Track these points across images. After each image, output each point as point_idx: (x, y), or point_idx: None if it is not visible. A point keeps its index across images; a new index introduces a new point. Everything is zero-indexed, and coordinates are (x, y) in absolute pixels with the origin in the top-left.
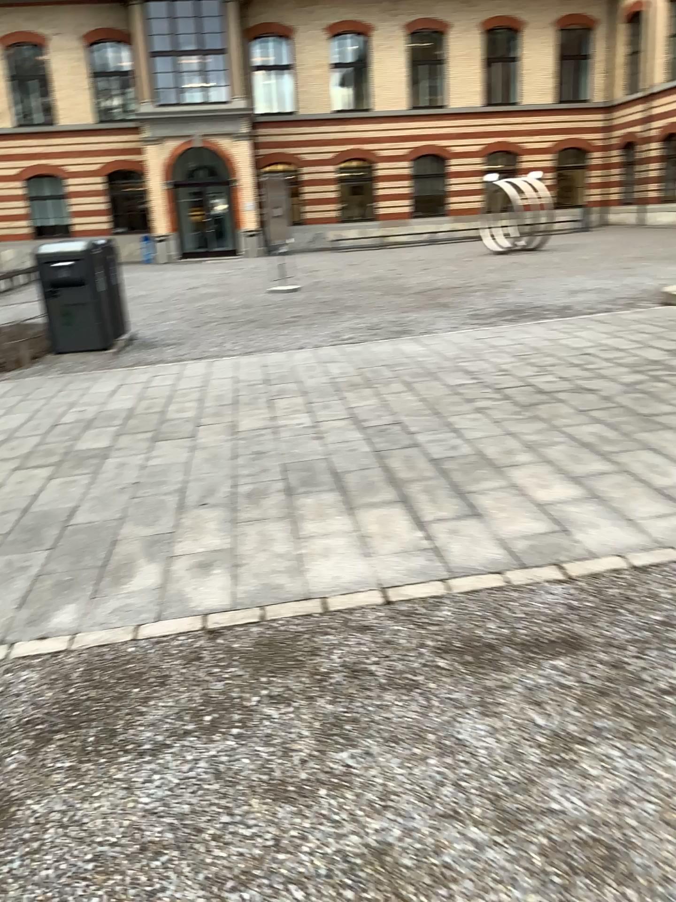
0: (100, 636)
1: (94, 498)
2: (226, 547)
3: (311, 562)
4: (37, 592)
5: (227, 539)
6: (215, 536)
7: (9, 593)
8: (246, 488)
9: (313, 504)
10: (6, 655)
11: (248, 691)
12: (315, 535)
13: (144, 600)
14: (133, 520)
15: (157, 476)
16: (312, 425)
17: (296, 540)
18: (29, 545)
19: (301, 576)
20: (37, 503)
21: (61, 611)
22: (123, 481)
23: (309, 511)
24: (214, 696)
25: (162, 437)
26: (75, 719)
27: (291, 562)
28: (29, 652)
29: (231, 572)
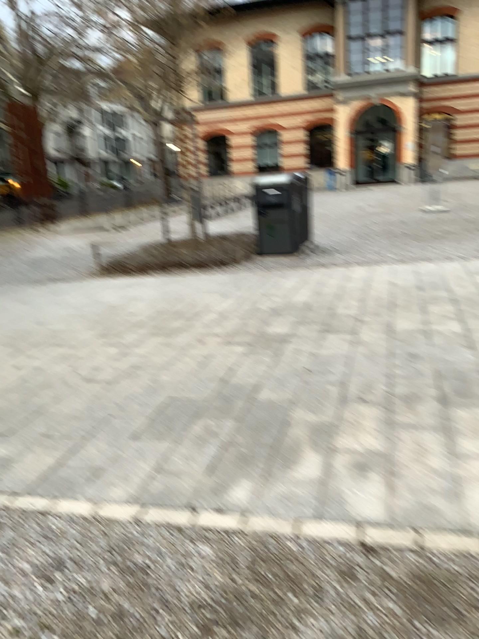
0: (264, 519)
1: (274, 377)
2: (382, 448)
3: (467, 483)
4: (221, 459)
5: (383, 439)
6: (372, 433)
7: (200, 455)
8: (401, 388)
9: (467, 416)
10: (187, 518)
11: (400, 635)
12: (470, 451)
13: (305, 489)
14: (303, 403)
15: (324, 365)
16: (464, 333)
17: (450, 453)
18: (221, 412)
19: (456, 497)
20: (231, 375)
21: (236, 483)
22: (297, 364)
23: (463, 423)
24: (364, 629)
25: (332, 329)
26: (233, 611)
27: (446, 479)
28: (206, 520)
29: (385, 476)
